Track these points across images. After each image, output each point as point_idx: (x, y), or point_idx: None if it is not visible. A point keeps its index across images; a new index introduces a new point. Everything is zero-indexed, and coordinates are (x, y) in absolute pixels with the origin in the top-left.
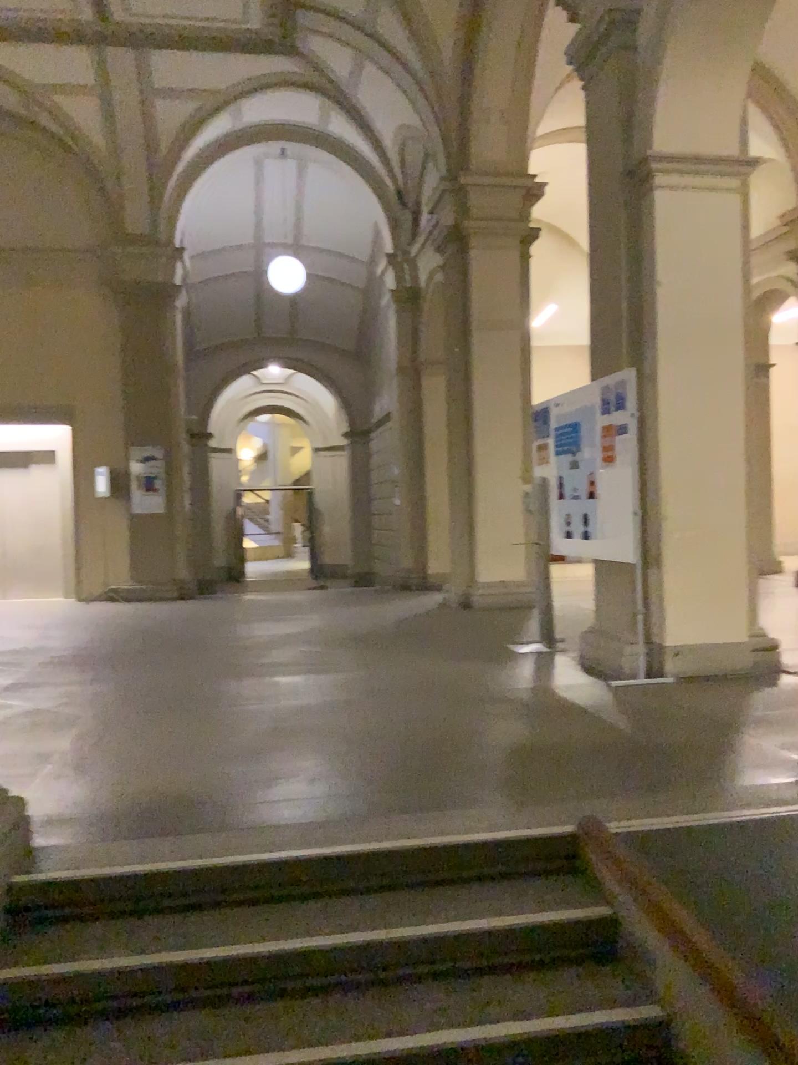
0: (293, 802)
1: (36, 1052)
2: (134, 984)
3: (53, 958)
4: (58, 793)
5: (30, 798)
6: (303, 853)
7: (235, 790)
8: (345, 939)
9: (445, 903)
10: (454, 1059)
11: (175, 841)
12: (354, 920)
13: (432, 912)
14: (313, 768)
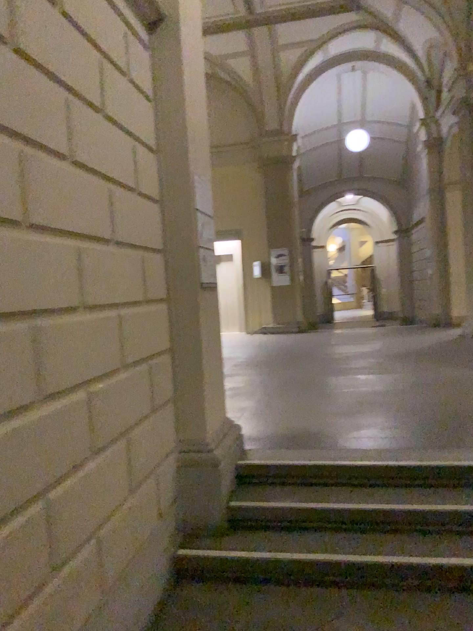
0: (373, 438)
1: (257, 537)
2: (299, 514)
3: (260, 497)
4: (253, 426)
5: (241, 427)
6: (380, 462)
7: (342, 430)
8: (405, 506)
9: (461, 494)
10: (467, 570)
11: (313, 451)
12: (409, 497)
13: (454, 498)
14: (383, 422)
